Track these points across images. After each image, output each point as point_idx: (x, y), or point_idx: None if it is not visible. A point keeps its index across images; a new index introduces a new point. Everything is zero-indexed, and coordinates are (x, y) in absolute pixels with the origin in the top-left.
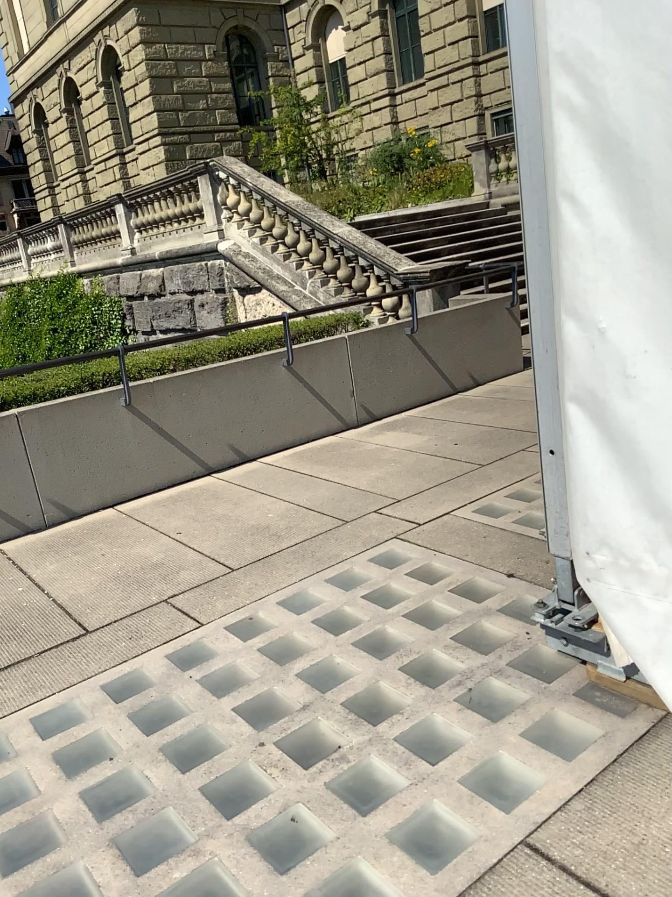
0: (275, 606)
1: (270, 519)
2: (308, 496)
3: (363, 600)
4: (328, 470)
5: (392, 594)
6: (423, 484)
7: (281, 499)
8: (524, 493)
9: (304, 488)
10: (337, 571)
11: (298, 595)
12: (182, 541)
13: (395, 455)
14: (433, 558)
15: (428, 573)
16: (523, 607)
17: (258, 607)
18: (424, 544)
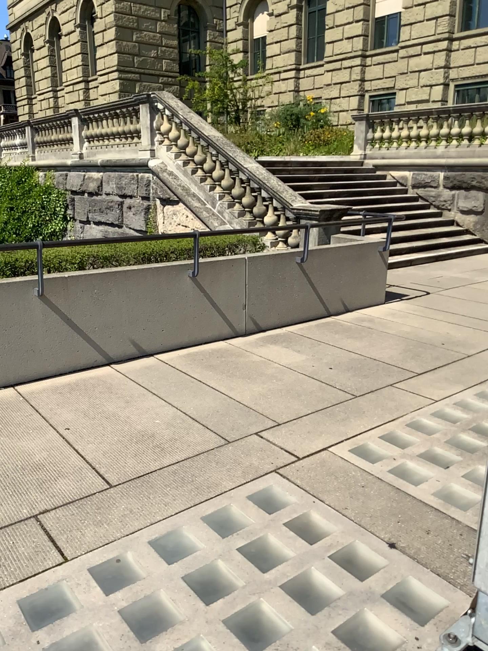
0: (146, 551)
1: (156, 428)
2: (195, 405)
3: (239, 559)
4: (215, 379)
5: (269, 554)
6: (302, 411)
7: (169, 405)
8: (396, 438)
9: (192, 396)
10: (214, 511)
11: (171, 539)
12: (68, 441)
13: (277, 373)
14: (311, 508)
15: (307, 529)
16: (409, 599)
17: (127, 548)
18: (303, 487)
